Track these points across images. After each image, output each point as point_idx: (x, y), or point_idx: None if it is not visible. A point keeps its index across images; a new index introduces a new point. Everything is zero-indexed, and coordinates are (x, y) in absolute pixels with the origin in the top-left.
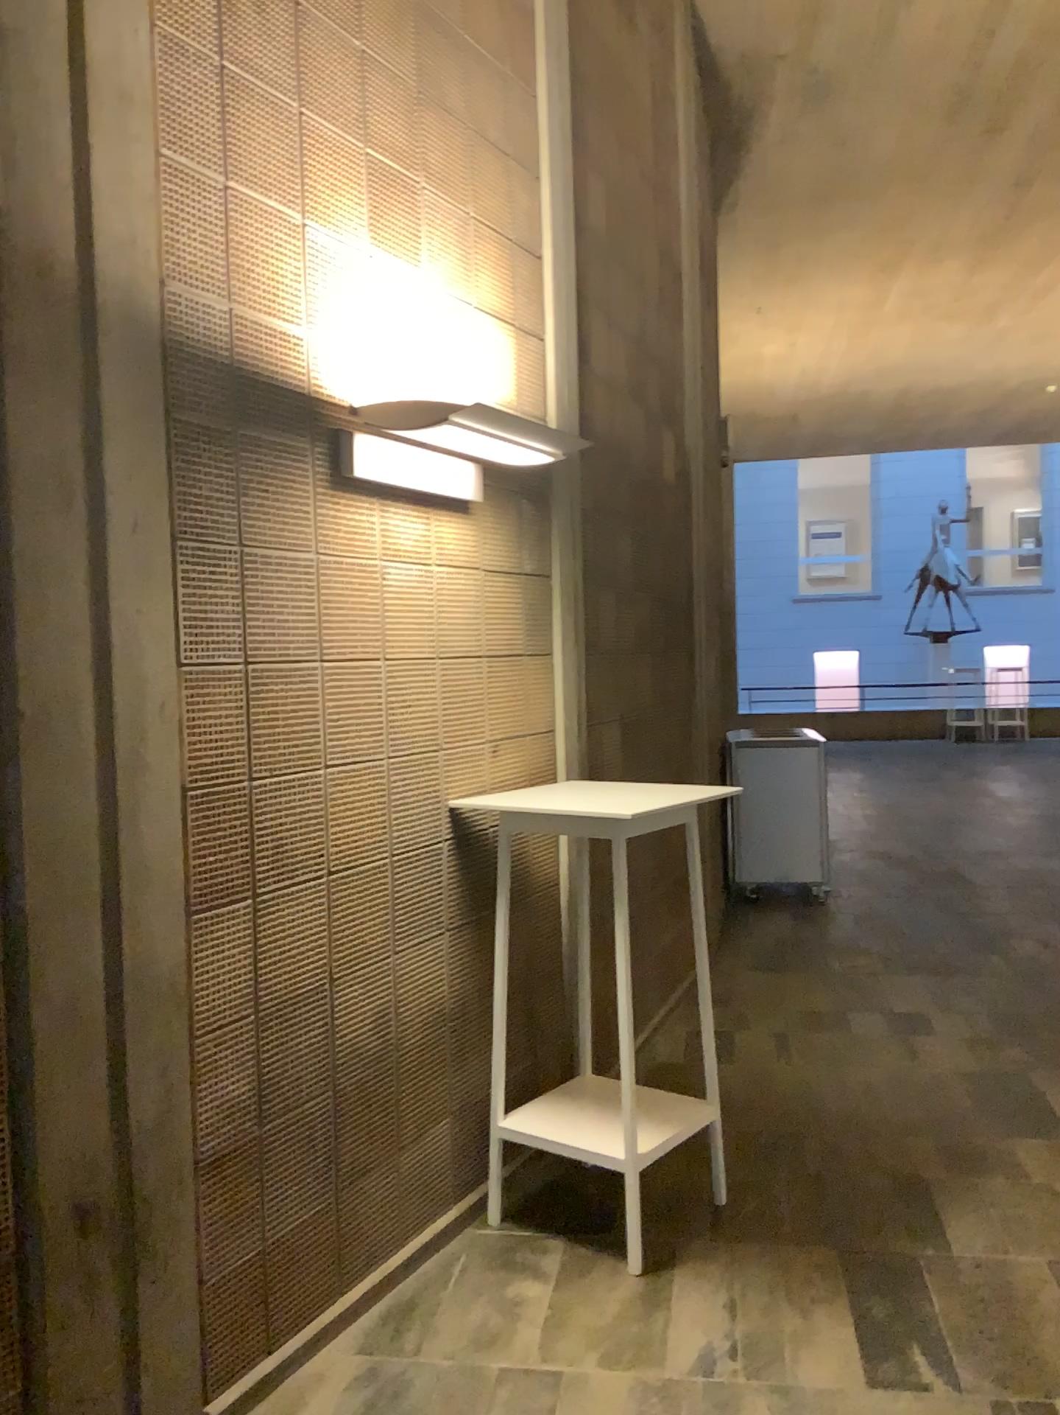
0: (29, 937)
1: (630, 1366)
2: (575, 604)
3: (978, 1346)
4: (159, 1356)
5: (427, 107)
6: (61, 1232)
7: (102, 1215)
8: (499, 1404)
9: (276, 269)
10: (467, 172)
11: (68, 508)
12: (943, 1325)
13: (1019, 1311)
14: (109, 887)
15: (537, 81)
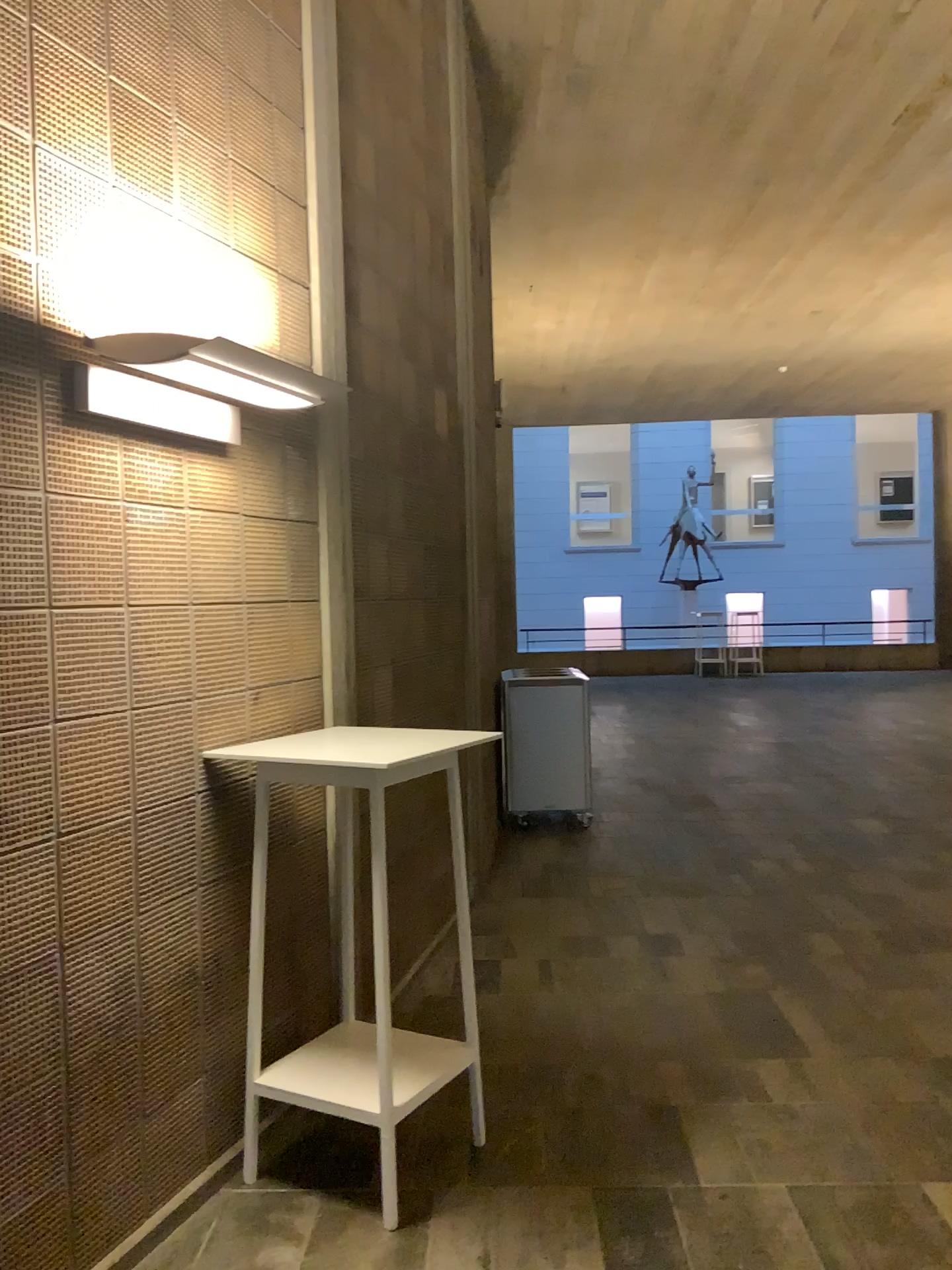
0: None
1: None
2: (344, 552)
3: None
4: None
5: (181, 42)
6: None
7: None
8: None
9: (0, 188)
10: (226, 113)
11: None
12: (691, 1266)
13: (762, 1245)
14: None
15: (303, 35)
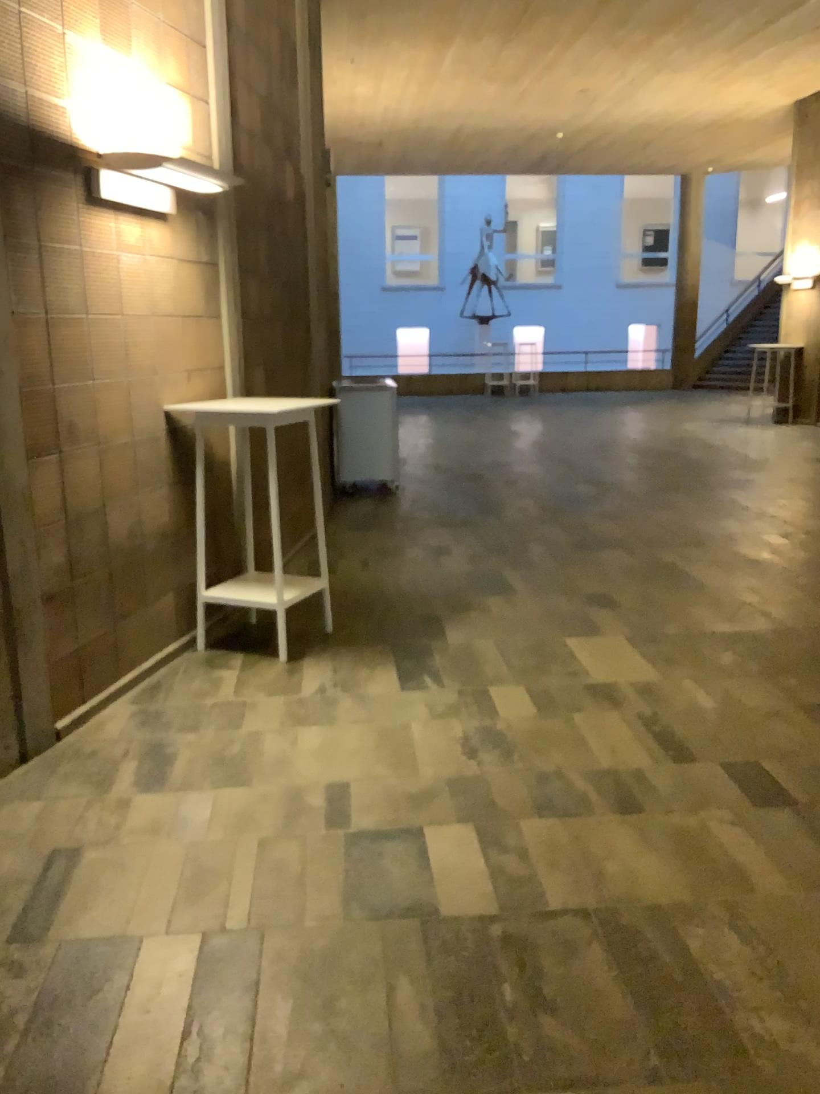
0: None
1: (282, 696)
2: (232, 285)
3: (456, 674)
4: (32, 692)
5: None
6: None
7: None
8: (214, 714)
9: (48, 62)
10: None
11: None
12: (440, 668)
13: (478, 660)
14: None
15: None
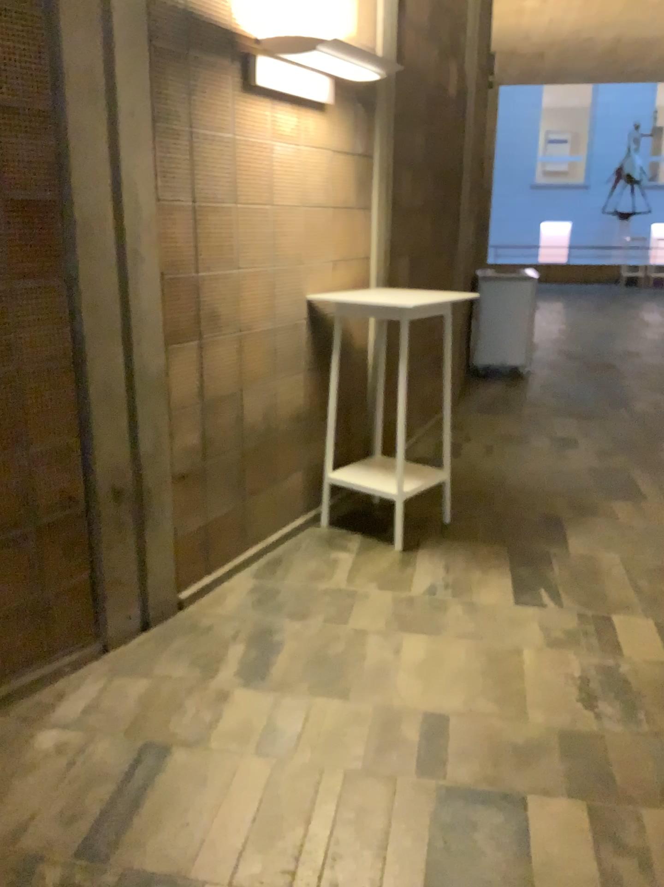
0: (84, 349)
1: (393, 590)
2: (387, 178)
3: (575, 589)
4: (156, 566)
5: None
6: (107, 501)
7: (127, 495)
8: (326, 602)
9: None
10: None
11: (96, 100)
12: (559, 580)
13: (600, 576)
14: (124, 325)
15: None
